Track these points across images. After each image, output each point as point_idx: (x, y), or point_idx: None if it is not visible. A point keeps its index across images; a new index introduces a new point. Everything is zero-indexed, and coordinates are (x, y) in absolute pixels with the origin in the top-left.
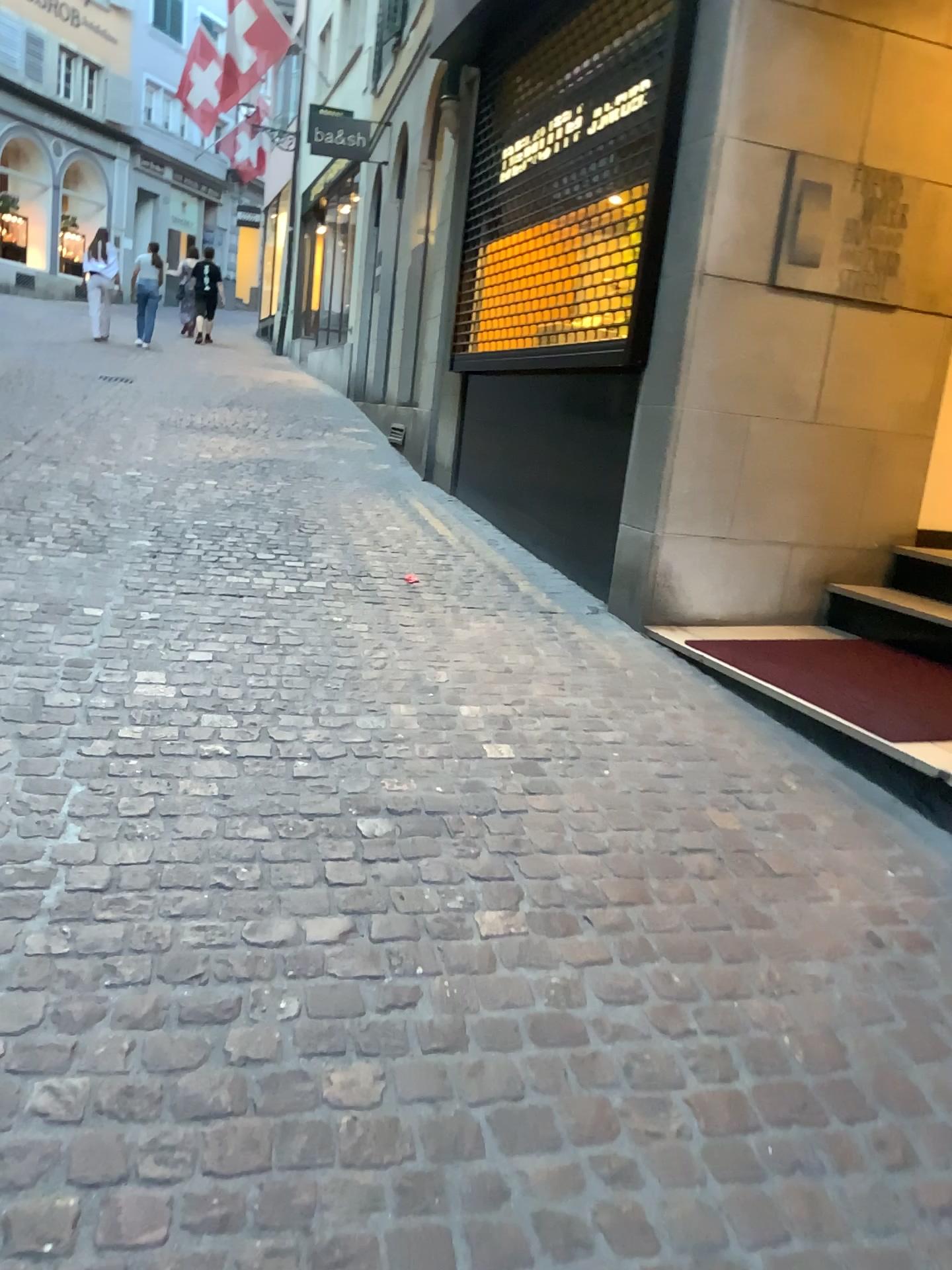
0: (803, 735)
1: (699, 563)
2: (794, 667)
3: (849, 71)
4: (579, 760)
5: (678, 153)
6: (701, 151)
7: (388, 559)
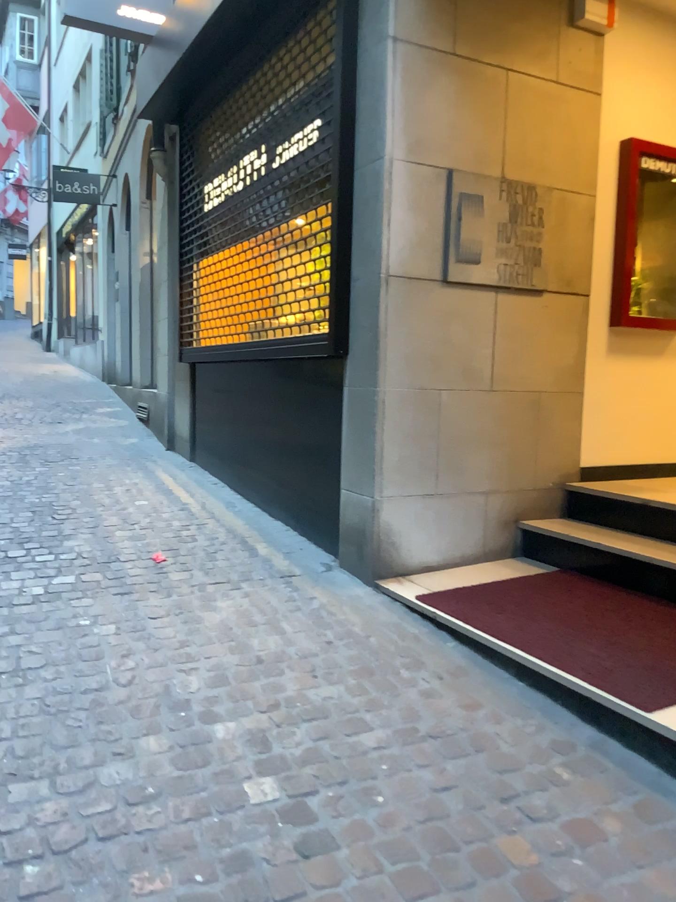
0: (551, 699)
1: (414, 521)
2: (519, 617)
3: (486, 103)
4: (348, 785)
5: (355, 175)
6: (374, 172)
7: (136, 540)
